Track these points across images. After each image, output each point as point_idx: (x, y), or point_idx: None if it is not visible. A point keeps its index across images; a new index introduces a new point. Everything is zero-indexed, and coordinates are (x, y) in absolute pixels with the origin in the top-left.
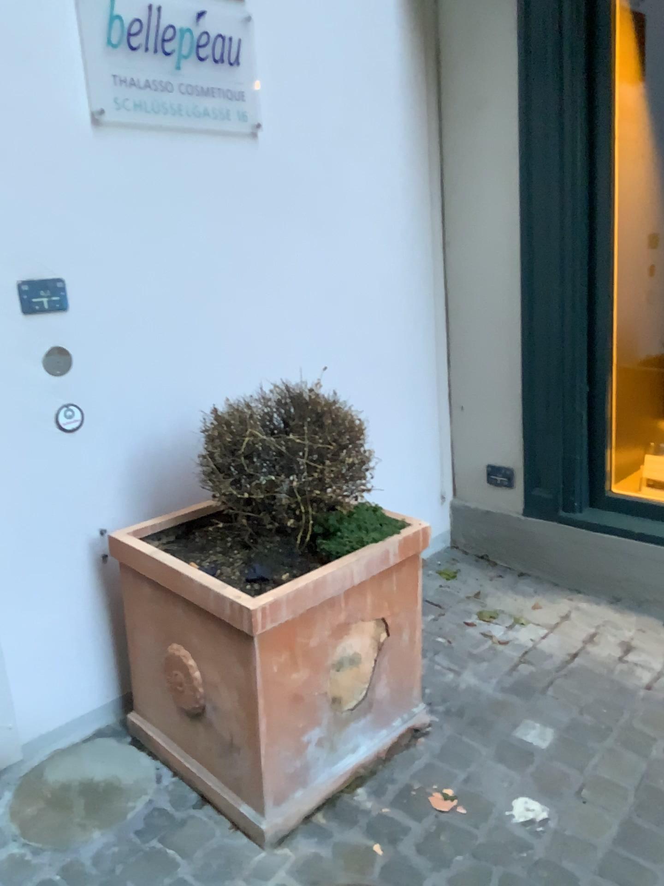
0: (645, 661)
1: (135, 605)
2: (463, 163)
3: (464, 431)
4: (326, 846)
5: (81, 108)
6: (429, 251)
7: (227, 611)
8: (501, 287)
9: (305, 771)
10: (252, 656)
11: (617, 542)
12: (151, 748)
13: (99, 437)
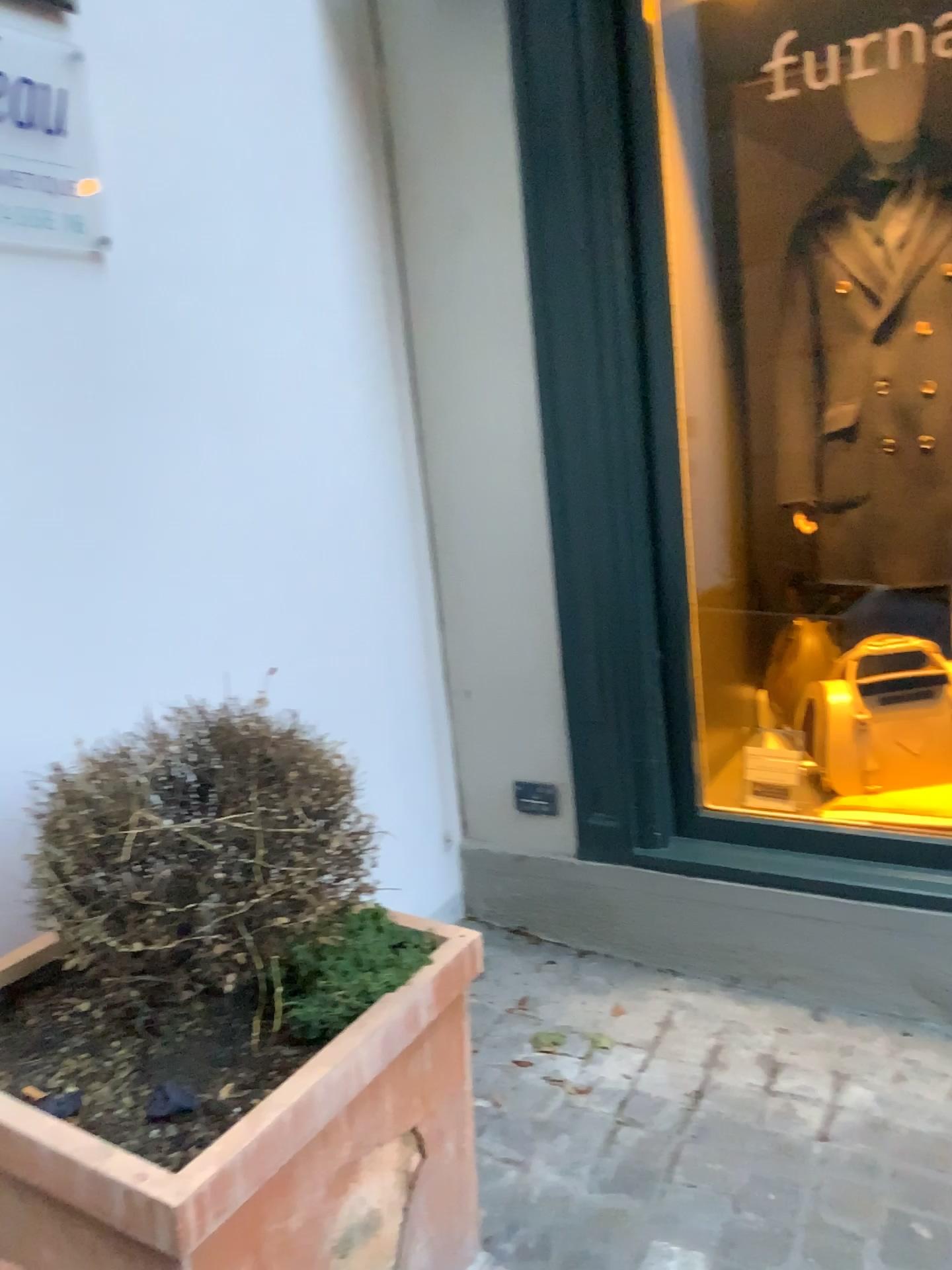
0: (806, 1088)
1: None
2: (441, 313)
3: (470, 732)
4: None
5: None
6: (396, 451)
7: (121, 1208)
8: (516, 504)
9: None
10: None
11: (727, 889)
12: None
13: None
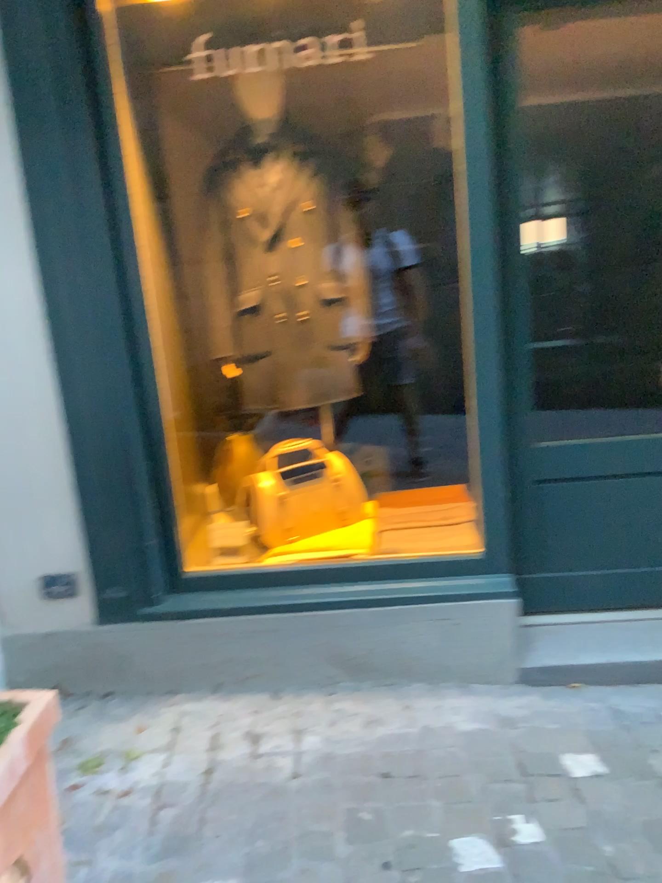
0: (278, 746)
1: None
2: None
3: None
4: None
5: None
6: None
7: None
8: (23, 363)
9: None
10: None
11: (207, 625)
12: None
13: None
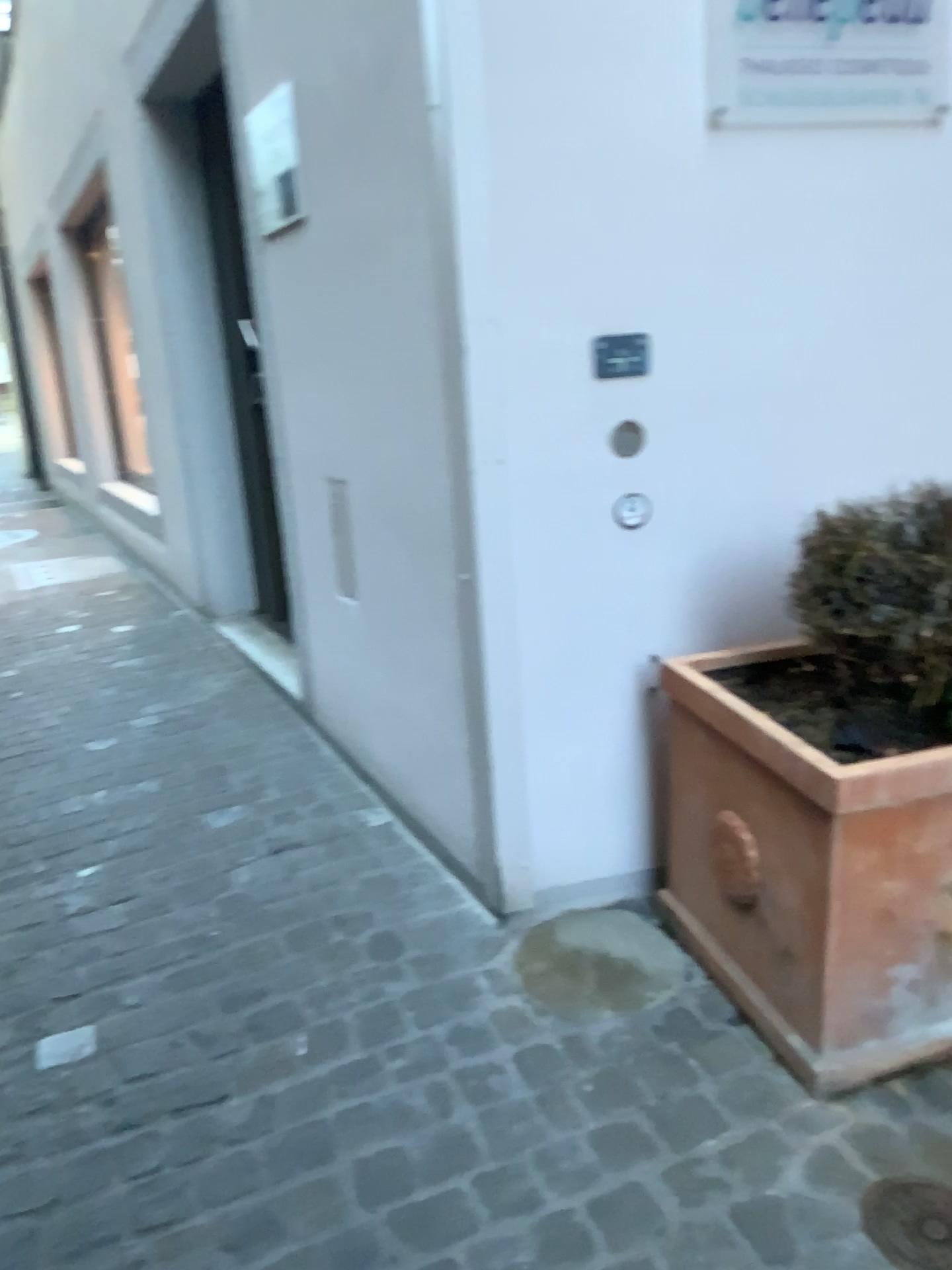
0: None
1: (687, 757)
2: None
3: None
4: (904, 1123)
5: (696, 109)
6: None
7: (806, 777)
8: None
9: (888, 1019)
10: (831, 842)
11: None
12: (685, 940)
13: (668, 537)
